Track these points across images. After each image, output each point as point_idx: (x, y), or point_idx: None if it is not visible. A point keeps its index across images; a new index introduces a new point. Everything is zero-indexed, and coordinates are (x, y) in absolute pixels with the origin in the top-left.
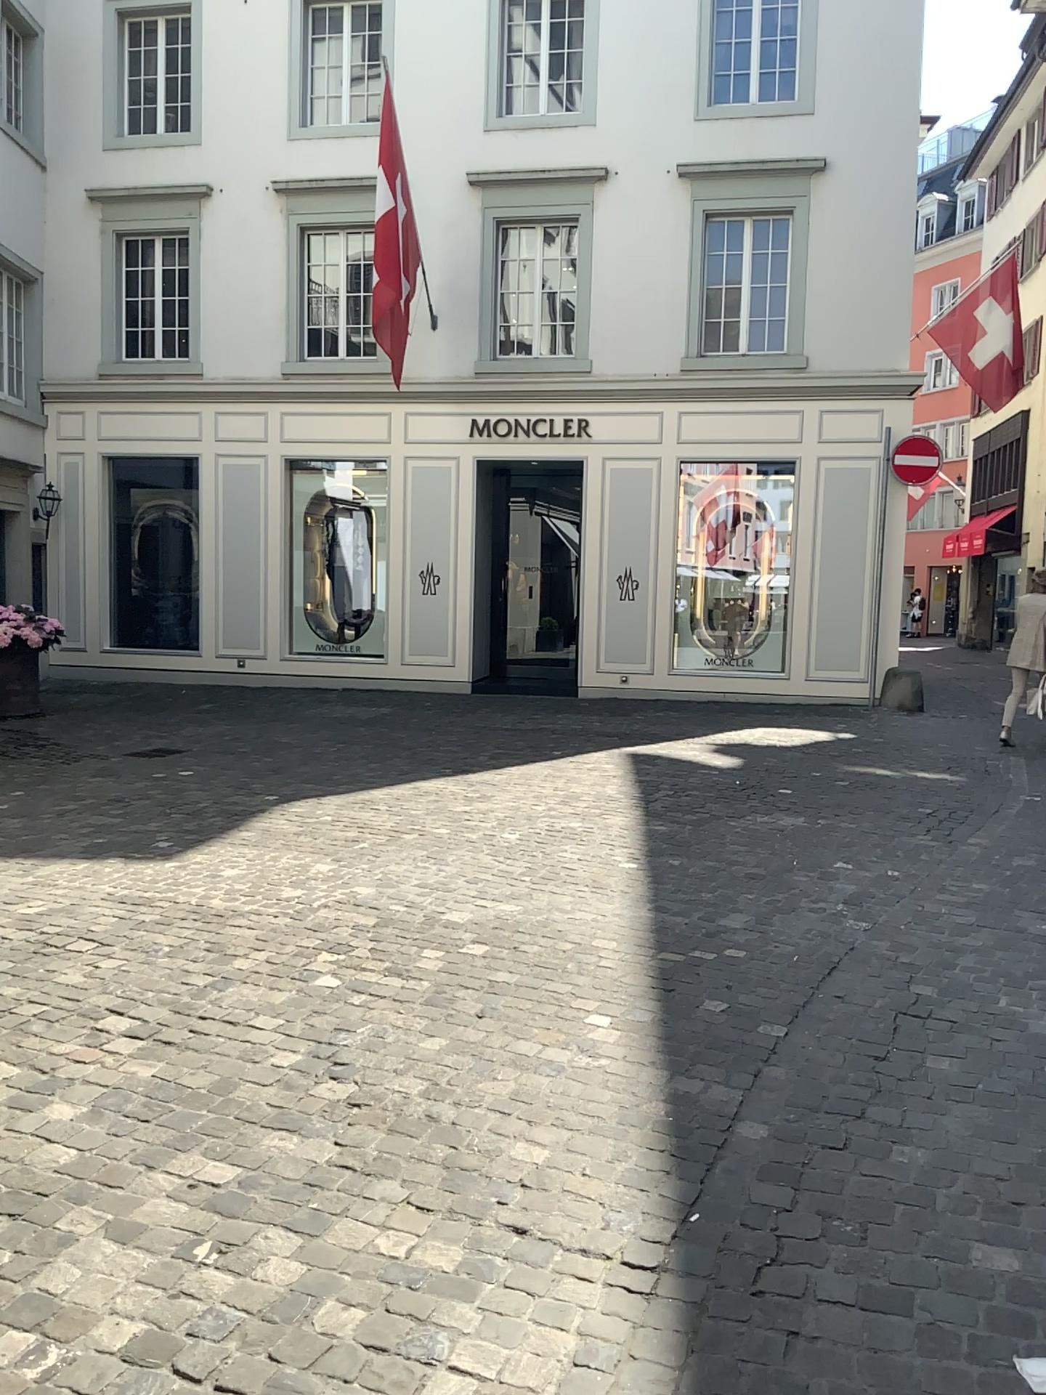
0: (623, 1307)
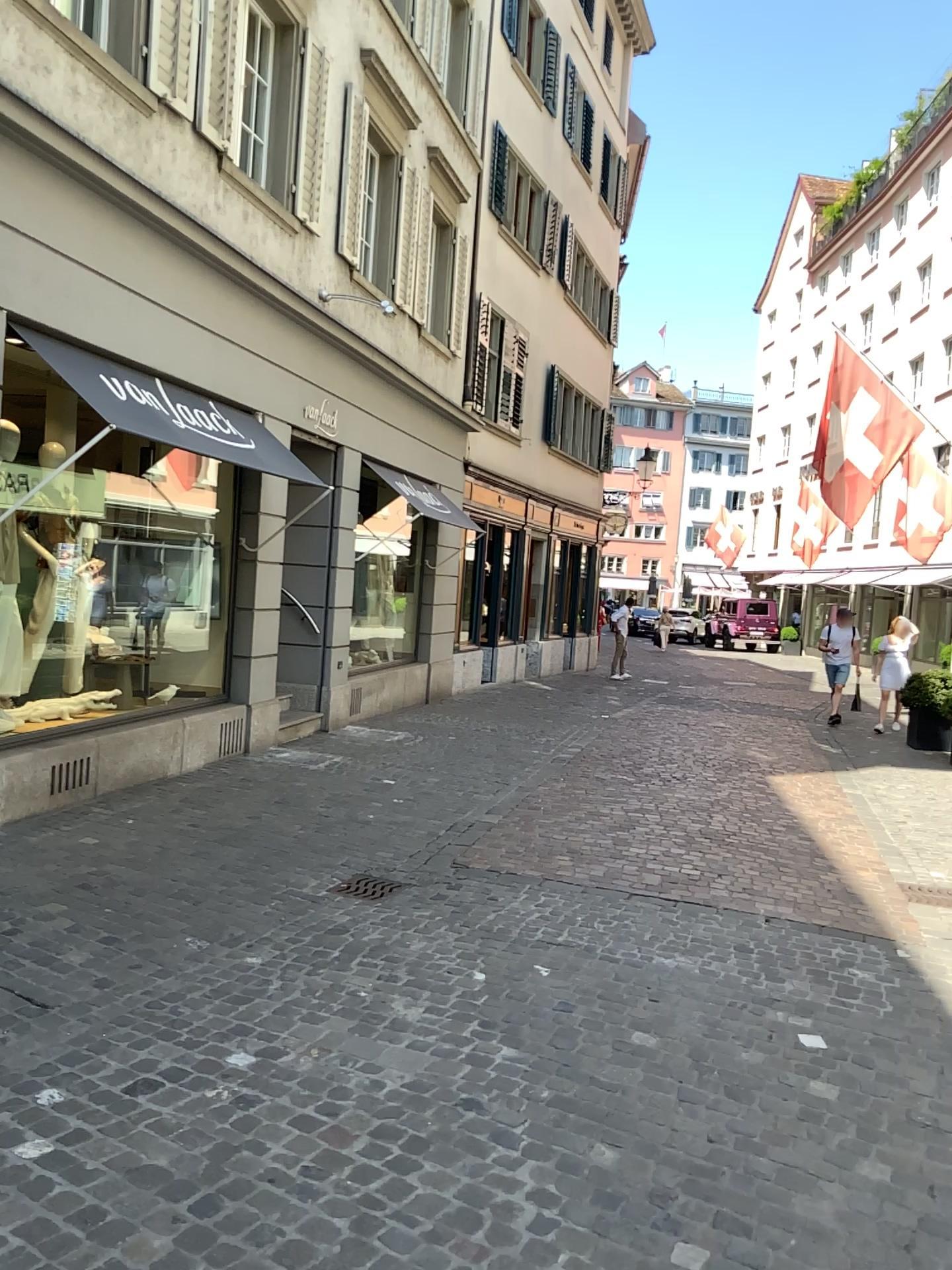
0: None
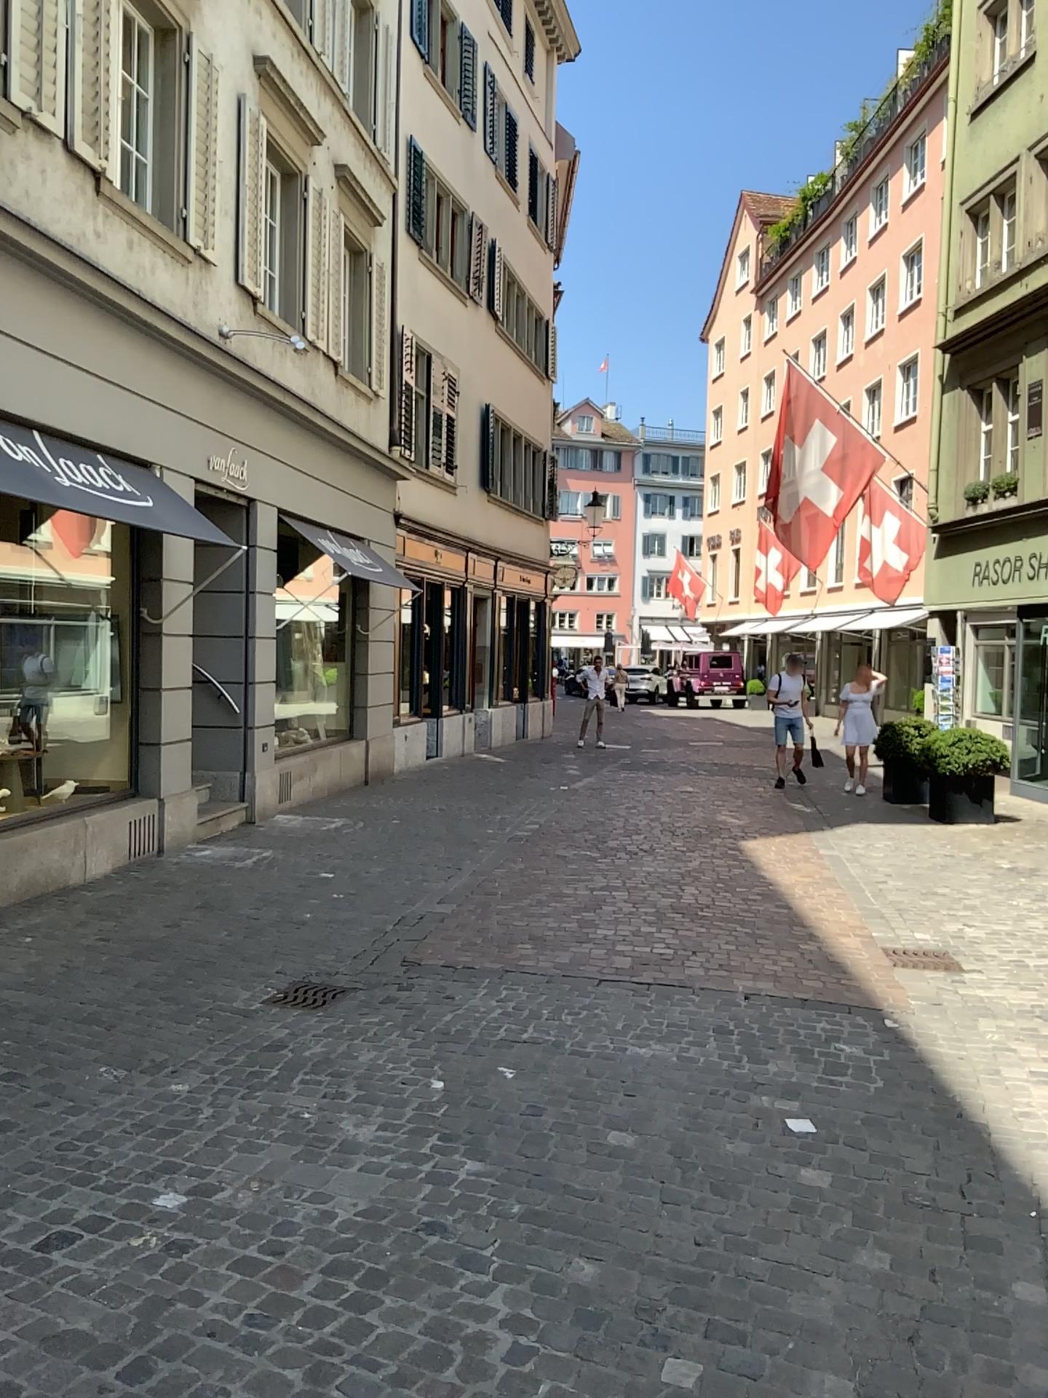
0: (1038, 1162)
